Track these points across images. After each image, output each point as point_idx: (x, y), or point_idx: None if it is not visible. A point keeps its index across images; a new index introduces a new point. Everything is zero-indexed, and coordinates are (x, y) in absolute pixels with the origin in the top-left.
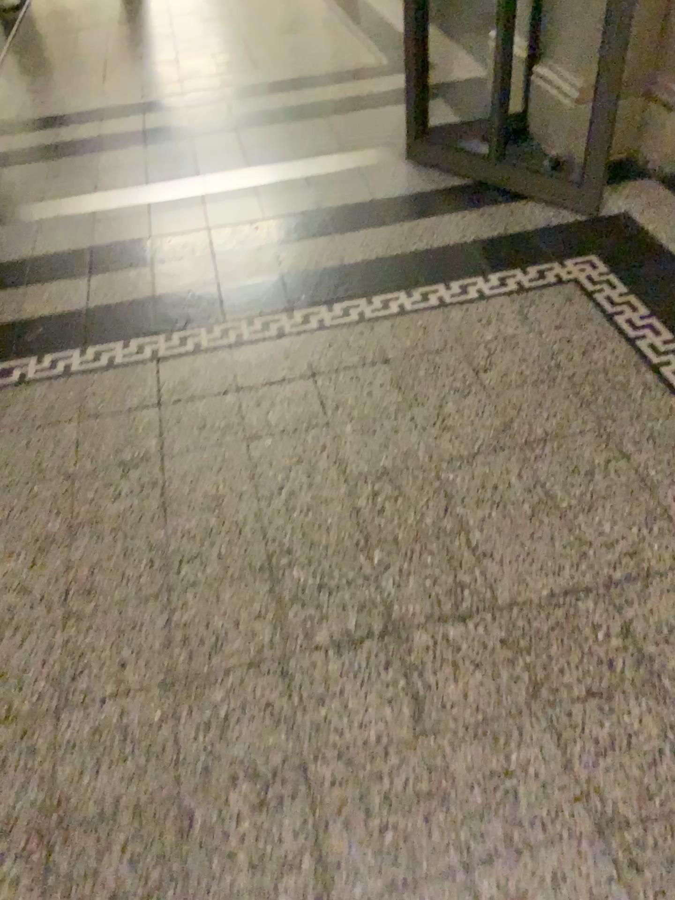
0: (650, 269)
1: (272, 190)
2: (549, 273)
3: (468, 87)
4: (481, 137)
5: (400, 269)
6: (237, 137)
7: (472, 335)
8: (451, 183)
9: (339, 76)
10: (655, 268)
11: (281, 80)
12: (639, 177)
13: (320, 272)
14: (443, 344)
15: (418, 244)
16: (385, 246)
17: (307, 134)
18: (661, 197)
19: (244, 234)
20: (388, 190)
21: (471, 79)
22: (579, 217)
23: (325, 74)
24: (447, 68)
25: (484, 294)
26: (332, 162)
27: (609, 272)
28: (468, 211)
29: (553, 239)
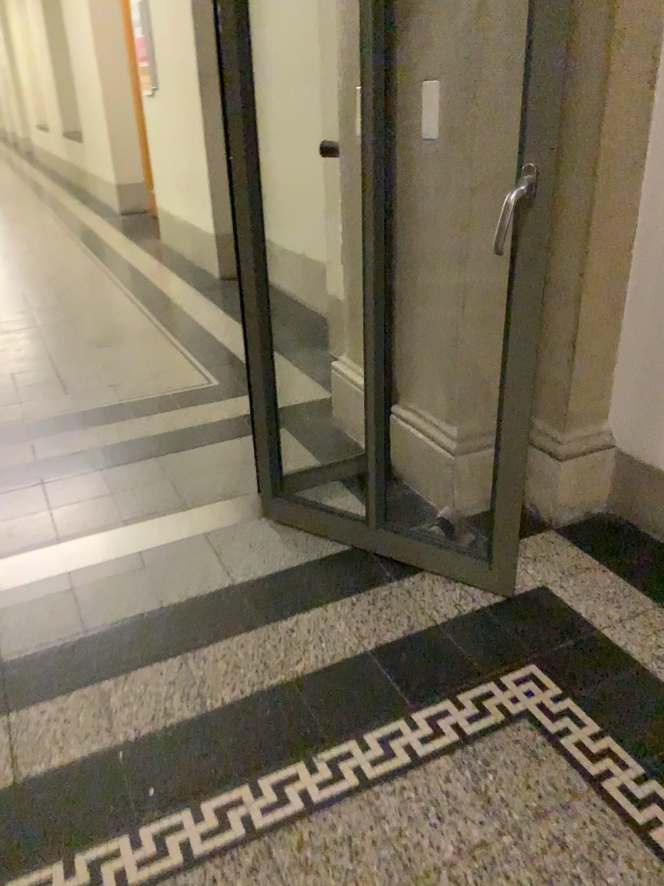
0: (609, 679)
1: (93, 578)
2: (489, 700)
3: (311, 409)
4: (344, 479)
5: (288, 715)
6: (44, 492)
7: (422, 852)
8: (324, 550)
9: (166, 400)
10: (614, 677)
11: (97, 407)
12: (537, 528)
13: (174, 735)
14: (384, 880)
15: (304, 662)
16: (260, 673)
17: (134, 483)
18: (573, 556)
19: (55, 664)
20: (247, 568)
21: (312, 399)
22: (493, 596)
23: (149, 398)
24: (285, 388)
25: (416, 754)
26: (170, 525)
27: (563, 692)
28: (356, 597)
29: (474, 637)
